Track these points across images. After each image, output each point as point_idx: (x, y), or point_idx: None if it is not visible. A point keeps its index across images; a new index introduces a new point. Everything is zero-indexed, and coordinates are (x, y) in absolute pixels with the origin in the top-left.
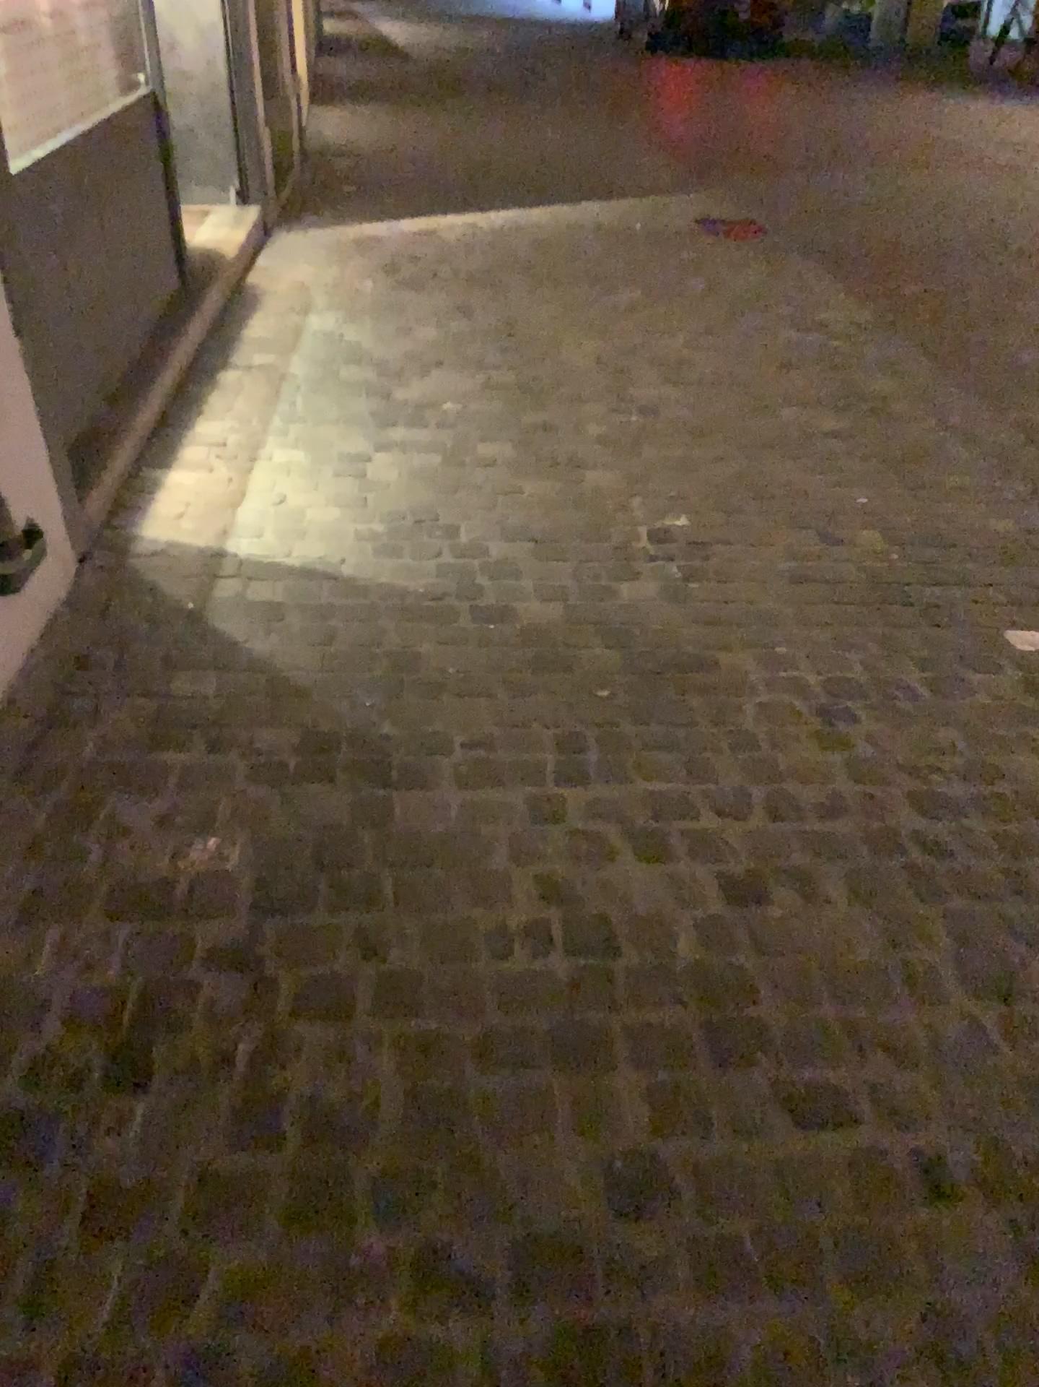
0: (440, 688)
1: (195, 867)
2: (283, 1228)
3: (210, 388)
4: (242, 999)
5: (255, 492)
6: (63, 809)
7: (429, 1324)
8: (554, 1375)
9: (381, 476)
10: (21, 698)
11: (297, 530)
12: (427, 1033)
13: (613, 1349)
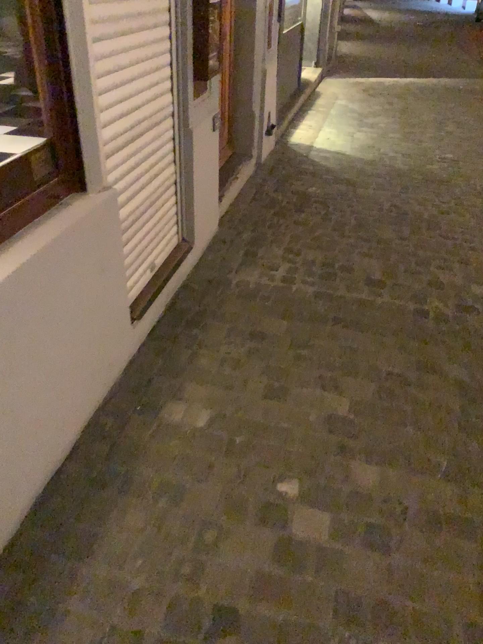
0: (372, 176)
1: (312, 191)
2: (333, 231)
3: (307, 114)
4: (324, 208)
5: (322, 137)
6: (282, 180)
7: (360, 243)
8: (383, 251)
9: (359, 139)
10: (268, 163)
11: (334, 146)
12: (363, 218)
13: (394, 251)
